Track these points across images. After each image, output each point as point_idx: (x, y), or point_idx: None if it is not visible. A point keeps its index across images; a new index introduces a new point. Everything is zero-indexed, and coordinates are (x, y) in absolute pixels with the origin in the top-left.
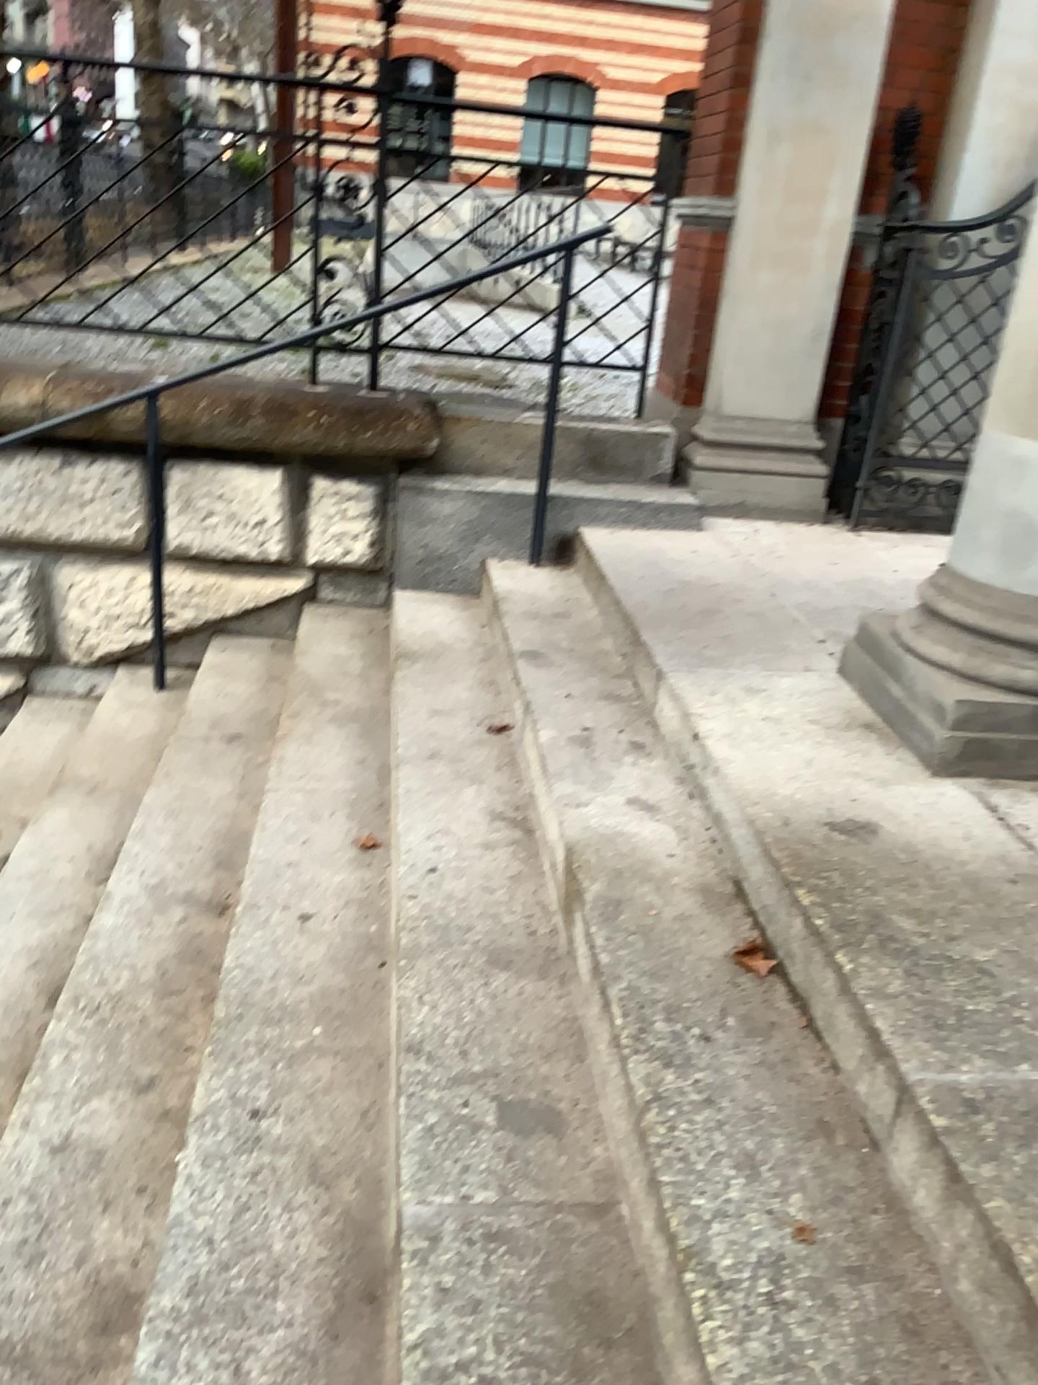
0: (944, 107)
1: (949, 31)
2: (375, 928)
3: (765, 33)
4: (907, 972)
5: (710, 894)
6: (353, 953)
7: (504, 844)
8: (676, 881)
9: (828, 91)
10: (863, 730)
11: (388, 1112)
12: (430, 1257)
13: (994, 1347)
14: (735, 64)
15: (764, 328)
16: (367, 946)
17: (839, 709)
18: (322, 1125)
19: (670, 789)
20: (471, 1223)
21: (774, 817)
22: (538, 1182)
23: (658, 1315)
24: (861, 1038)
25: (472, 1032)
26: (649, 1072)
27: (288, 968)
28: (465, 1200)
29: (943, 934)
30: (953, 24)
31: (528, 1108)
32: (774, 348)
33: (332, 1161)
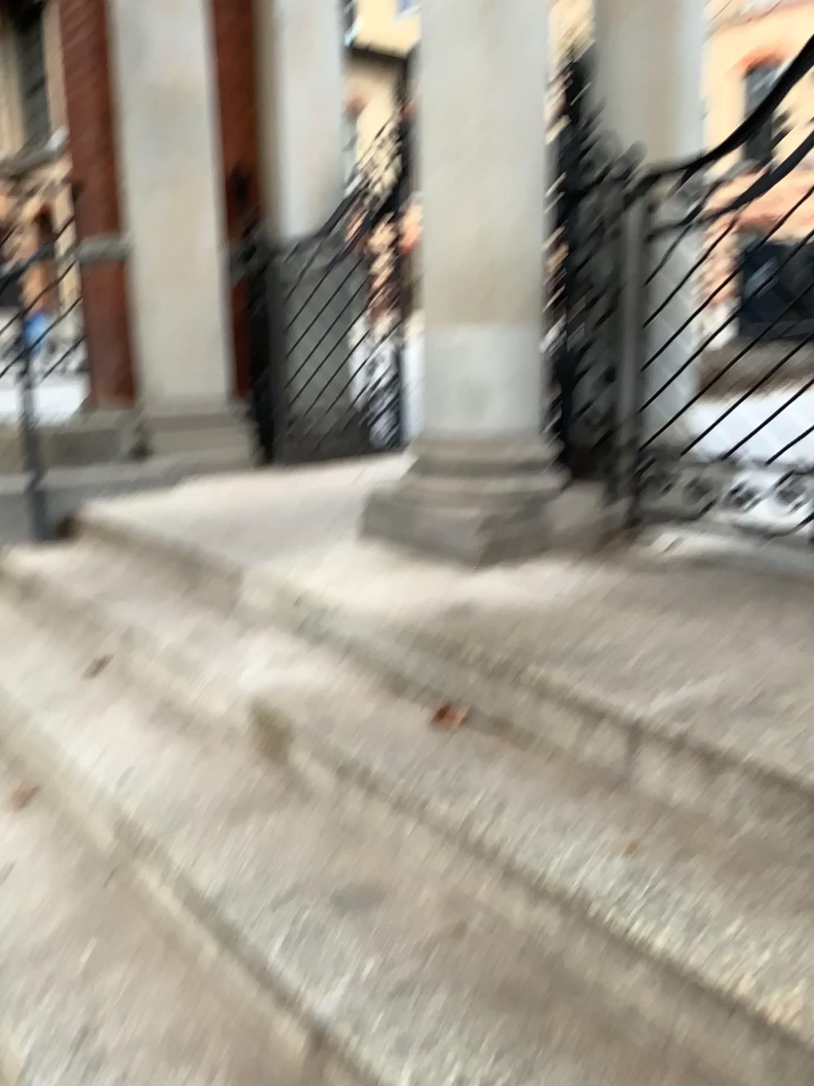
0: (260, 170)
1: (249, 118)
2: (83, 853)
3: (123, 116)
4: (571, 672)
5: (379, 698)
6: (79, 878)
7: (172, 739)
8: (349, 698)
9: (182, 156)
10: (404, 567)
11: (206, 979)
12: (362, 1034)
13: (792, 847)
14: (100, 142)
15: (178, 335)
16: (85, 869)
17: (379, 560)
18: (156, 1015)
19: (289, 649)
20: (376, 991)
21: (404, 623)
22: (400, 939)
23: (563, 969)
24: (572, 722)
25: (259, 868)
26: (443, 813)
27: (21, 916)
28: (355, 981)
29: (569, 646)
30: (251, 113)
31: (347, 897)
32: (188, 348)
33: (186, 1038)
